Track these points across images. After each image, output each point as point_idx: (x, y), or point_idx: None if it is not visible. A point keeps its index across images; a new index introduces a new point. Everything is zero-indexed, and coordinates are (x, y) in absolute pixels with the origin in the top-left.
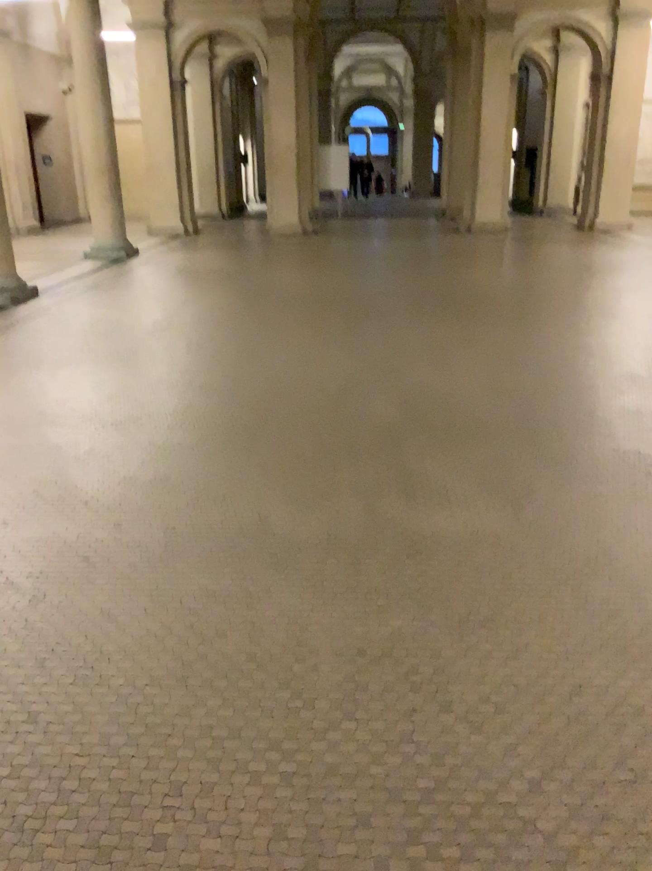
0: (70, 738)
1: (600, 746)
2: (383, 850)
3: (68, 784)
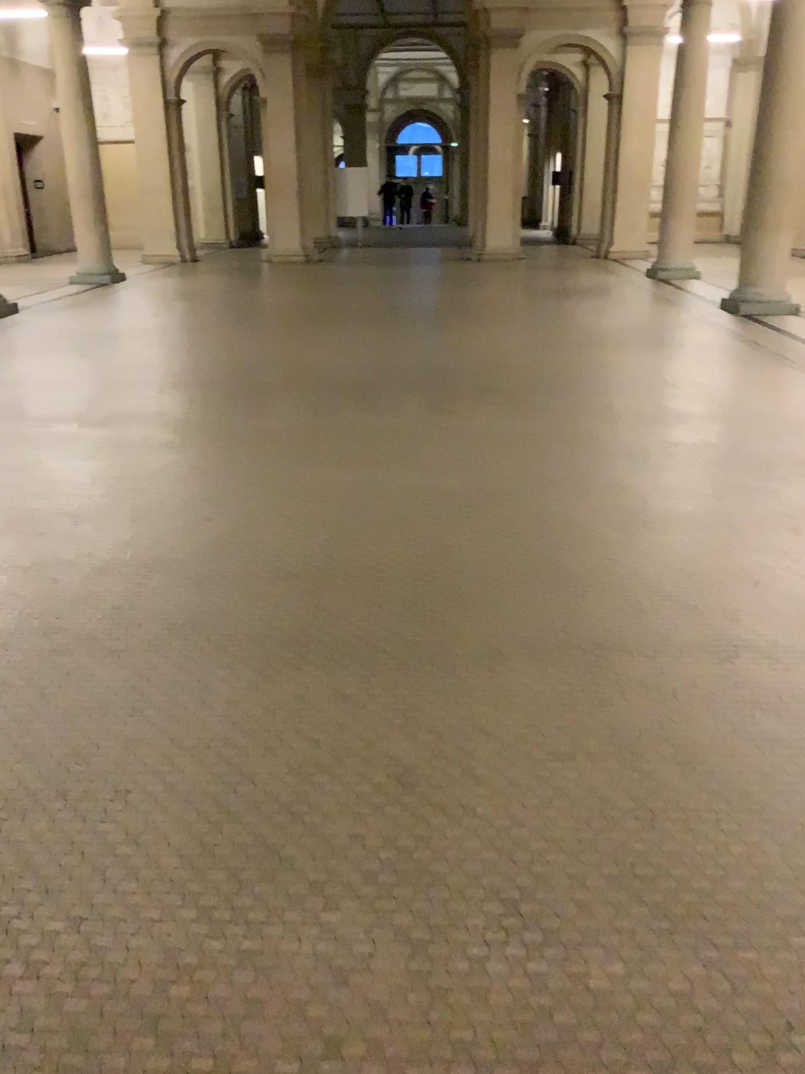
0: (10, 476)
1: (268, 475)
2: (144, 495)
3: (6, 486)
